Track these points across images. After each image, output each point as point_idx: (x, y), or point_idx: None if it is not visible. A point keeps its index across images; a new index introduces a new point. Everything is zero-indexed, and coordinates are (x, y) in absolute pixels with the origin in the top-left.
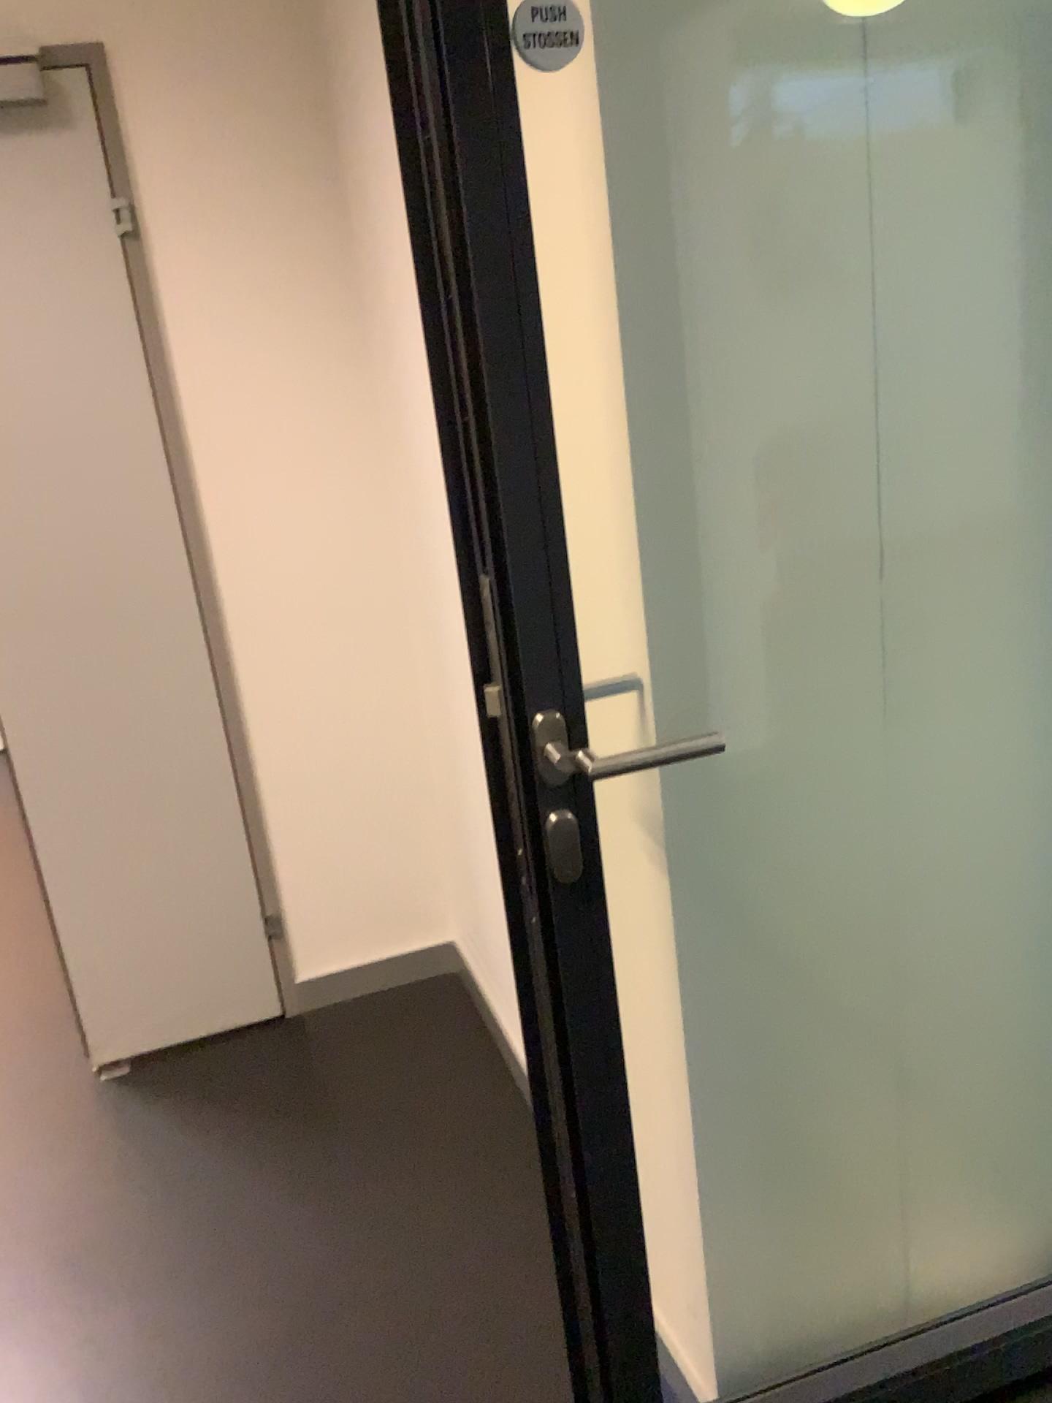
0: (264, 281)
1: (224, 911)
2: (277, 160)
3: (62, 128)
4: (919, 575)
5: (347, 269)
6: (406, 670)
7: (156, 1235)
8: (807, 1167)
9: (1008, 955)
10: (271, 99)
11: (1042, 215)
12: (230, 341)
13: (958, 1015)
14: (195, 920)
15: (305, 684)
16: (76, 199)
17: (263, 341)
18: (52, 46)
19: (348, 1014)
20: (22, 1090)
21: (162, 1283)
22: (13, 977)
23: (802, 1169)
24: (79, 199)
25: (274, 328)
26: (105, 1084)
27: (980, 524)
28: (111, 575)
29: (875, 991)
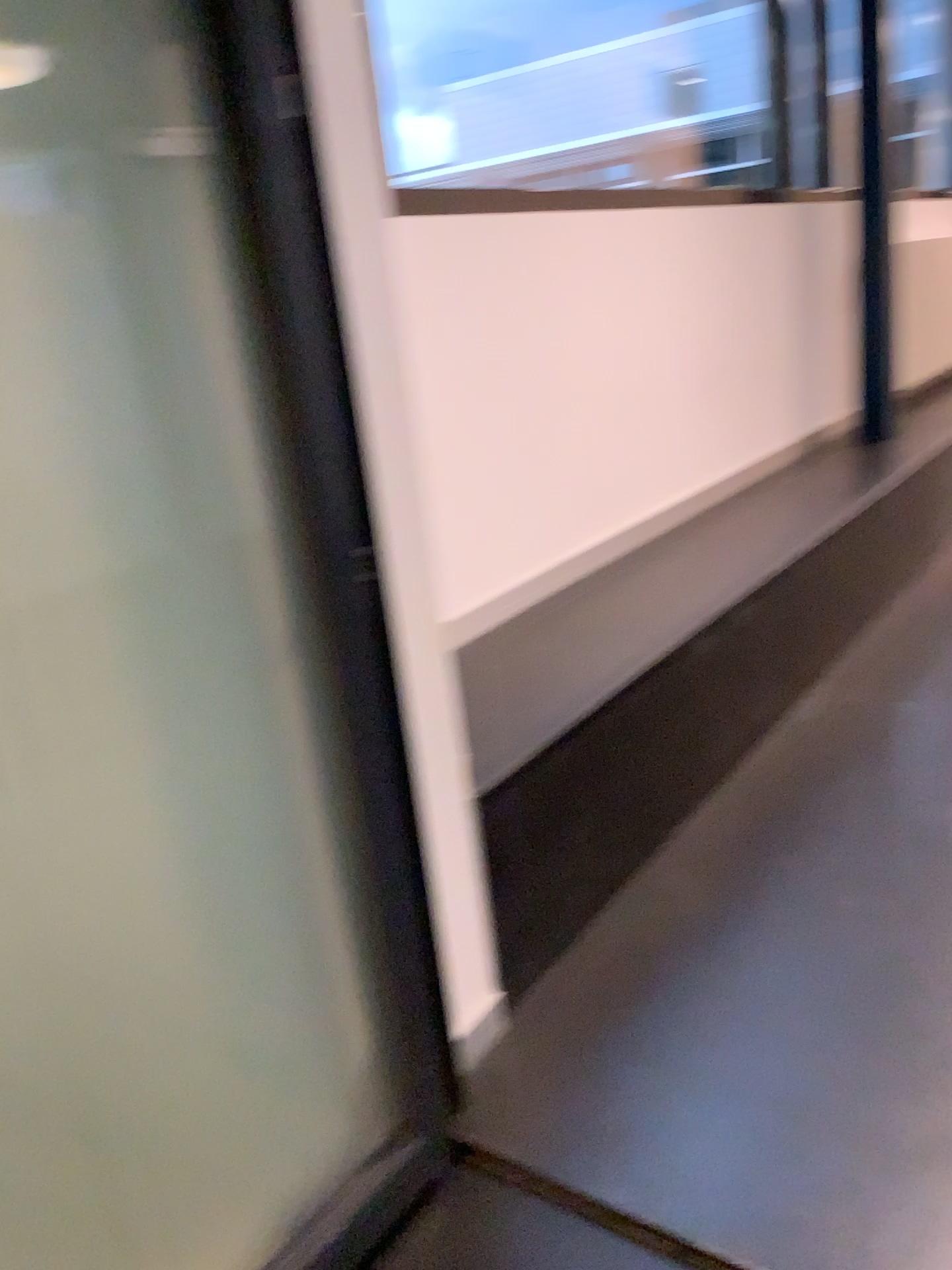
0: None
1: None
2: None
3: None
4: (10, 645)
5: None
6: None
7: None
8: (26, 1259)
9: (183, 971)
10: None
11: (55, 306)
12: None
13: (151, 1043)
14: None
15: None
16: None
17: None
18: None
19: None
20: None
21: None
22: None
23: (22, 1264)
24: None
25: None
26: None
27: (61, 588)
28: None
29: (59, 1055)
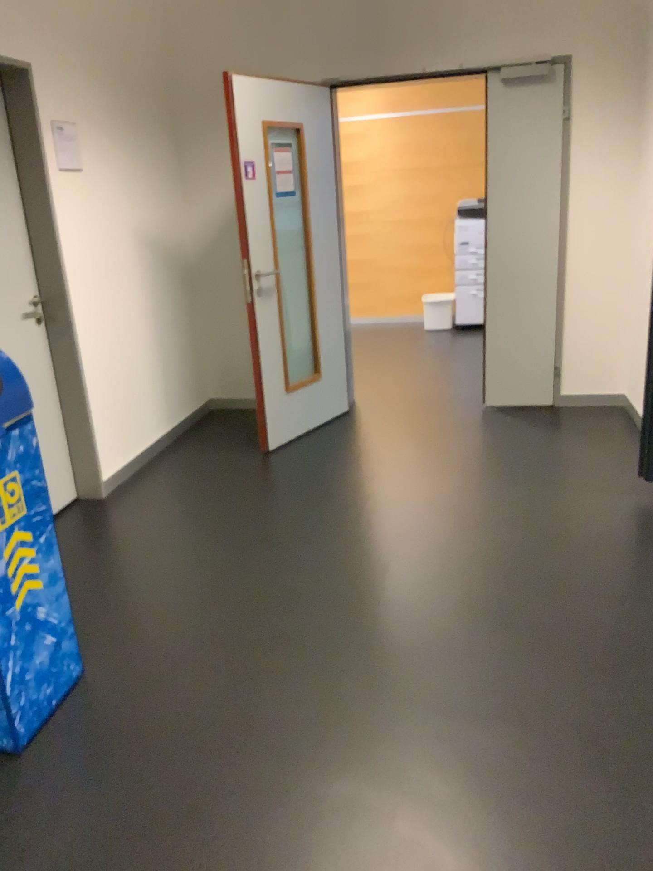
0: (609, 134)
1: (543, 360)
2: (623, 92)
3: (552, 82)
4: None
5: (641, 131)
6: (630, 282)
7: (511, 436)
8: None
9: None
10: (626, 71)
11: None
12: (592, 156)
13: None
14: (533, 361)
15: (591, 282)
16: (552, 106)
17: (604, 156)
18: (556, 56)
19: (579, 408)
20: (463, 408)
21: (514, 442)
22: (456, 384)
23: None
24: (552, 106)
25: (608, 152)
26: (491, 410)
27: None
28: (533, 233)
29: None
